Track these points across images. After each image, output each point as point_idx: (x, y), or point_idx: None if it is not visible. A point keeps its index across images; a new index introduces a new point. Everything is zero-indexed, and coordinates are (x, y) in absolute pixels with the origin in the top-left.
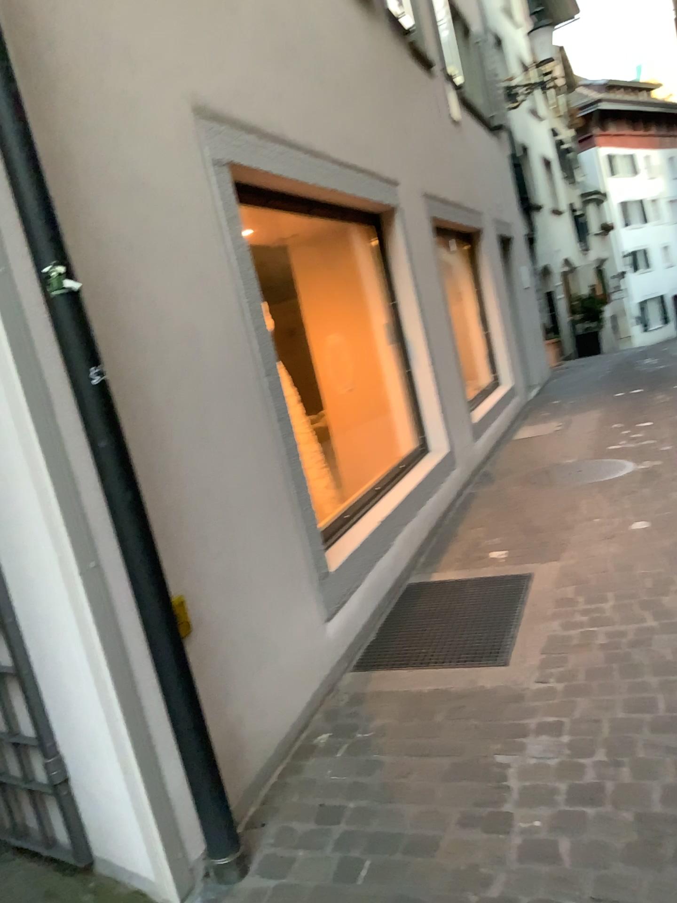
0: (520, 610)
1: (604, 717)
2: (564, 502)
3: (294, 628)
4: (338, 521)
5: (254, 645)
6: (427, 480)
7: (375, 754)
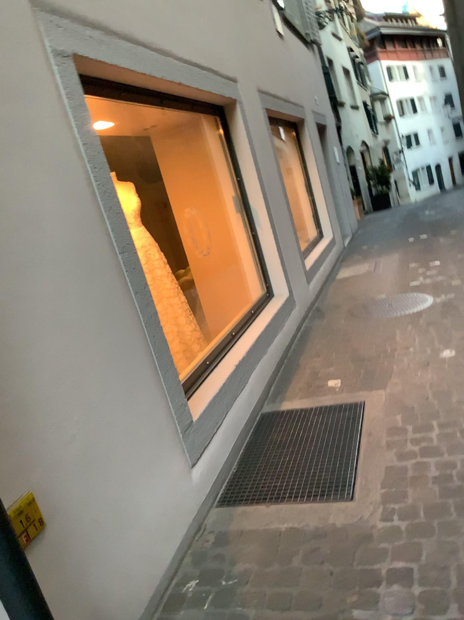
0: (358, 441)
1: (452, 568)
2: (383, 333)
3: (158, 487)
4: (200, 370)
5: (116, 519)
6: (273, 322)
7: (237, 610)
